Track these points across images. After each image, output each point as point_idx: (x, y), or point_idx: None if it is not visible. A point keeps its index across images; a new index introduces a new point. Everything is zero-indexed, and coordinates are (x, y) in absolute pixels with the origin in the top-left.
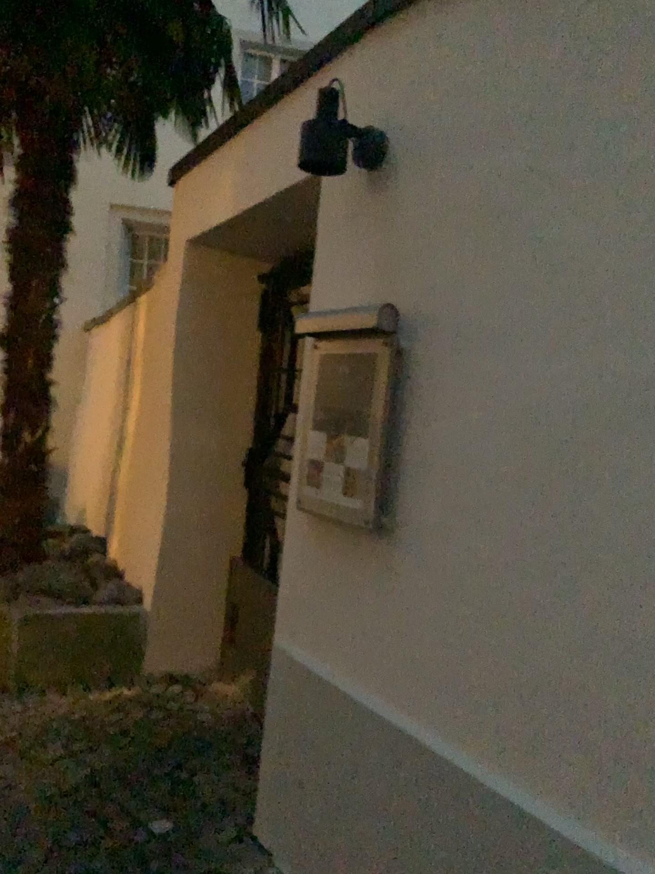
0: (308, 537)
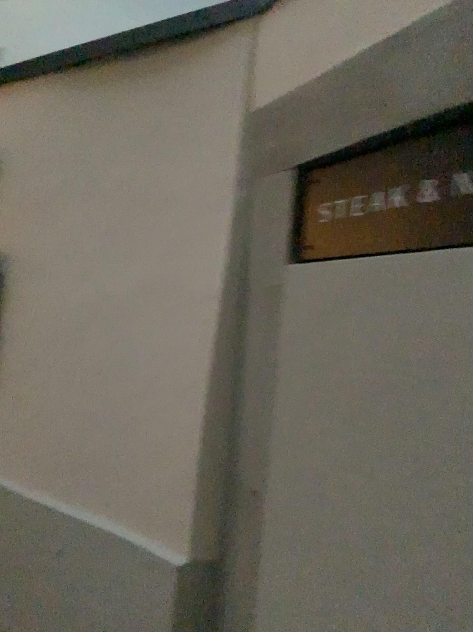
0: None
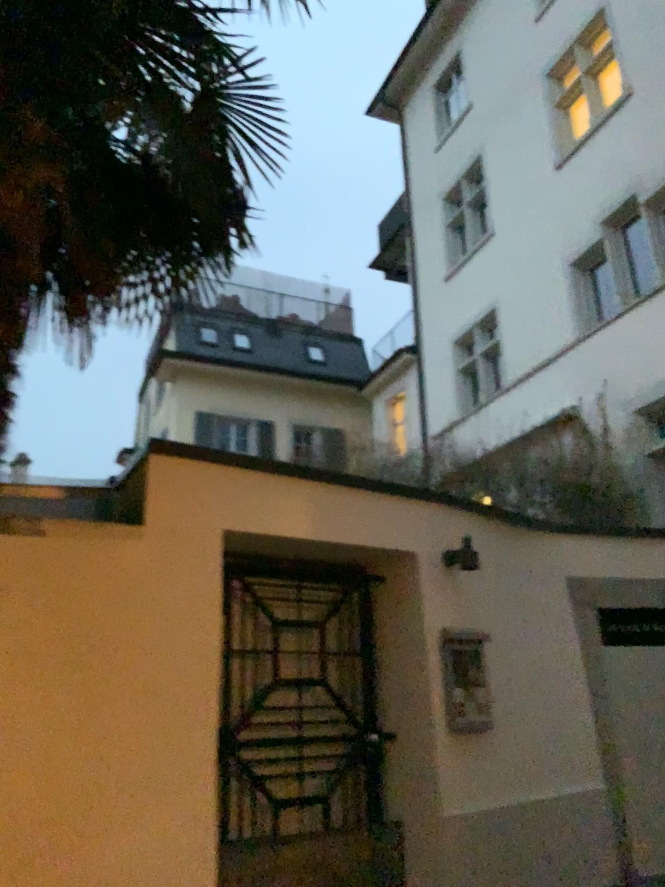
0: (450, 746)
